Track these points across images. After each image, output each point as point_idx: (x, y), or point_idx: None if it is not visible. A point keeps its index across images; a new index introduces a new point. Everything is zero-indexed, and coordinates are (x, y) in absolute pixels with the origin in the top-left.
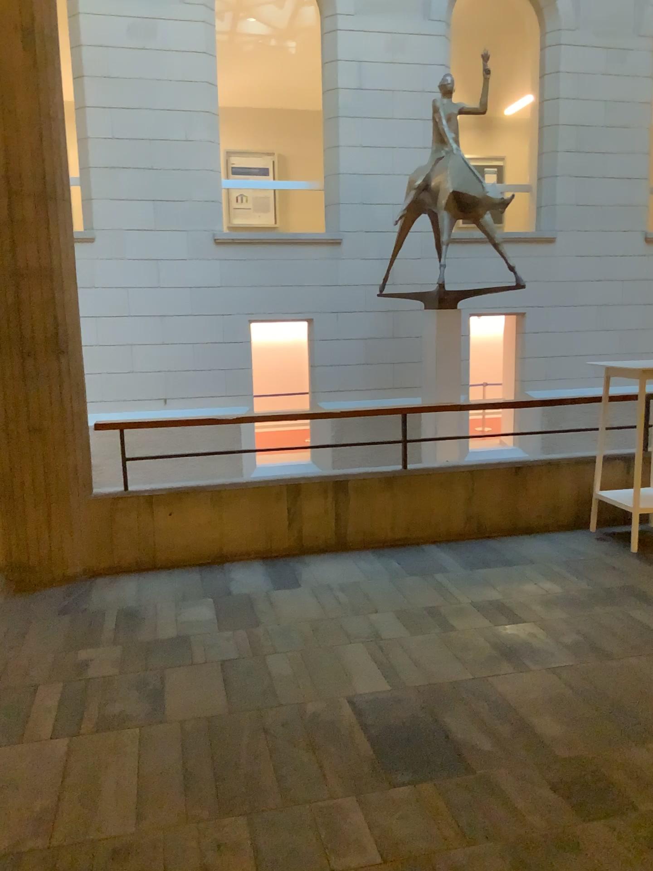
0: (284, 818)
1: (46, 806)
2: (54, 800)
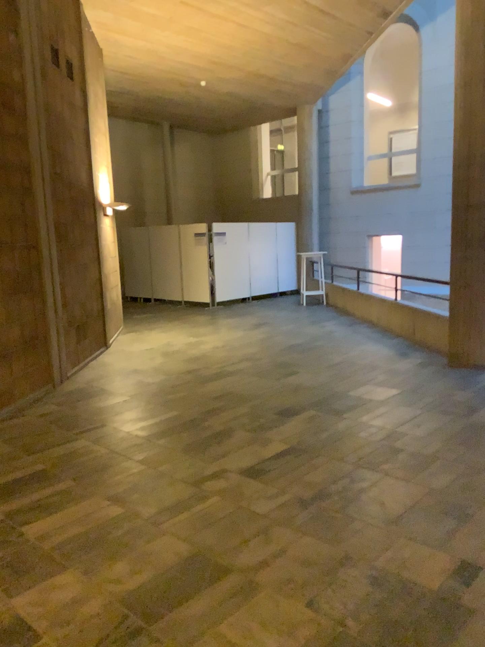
0: (481, 451)
1: (400, 420)
2: (404, 420)
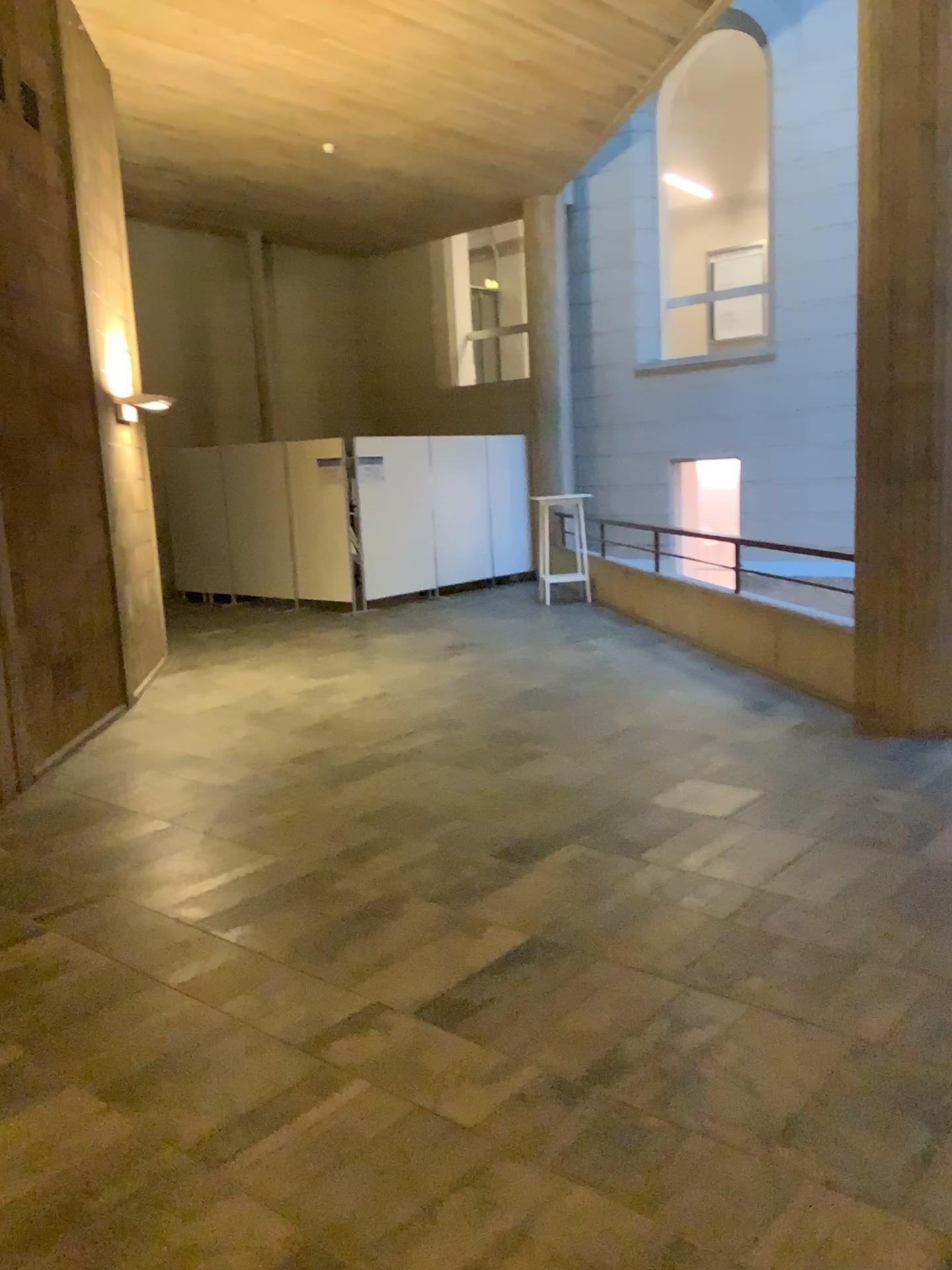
0: None
1: (769, 864)
2: (777, 863)
